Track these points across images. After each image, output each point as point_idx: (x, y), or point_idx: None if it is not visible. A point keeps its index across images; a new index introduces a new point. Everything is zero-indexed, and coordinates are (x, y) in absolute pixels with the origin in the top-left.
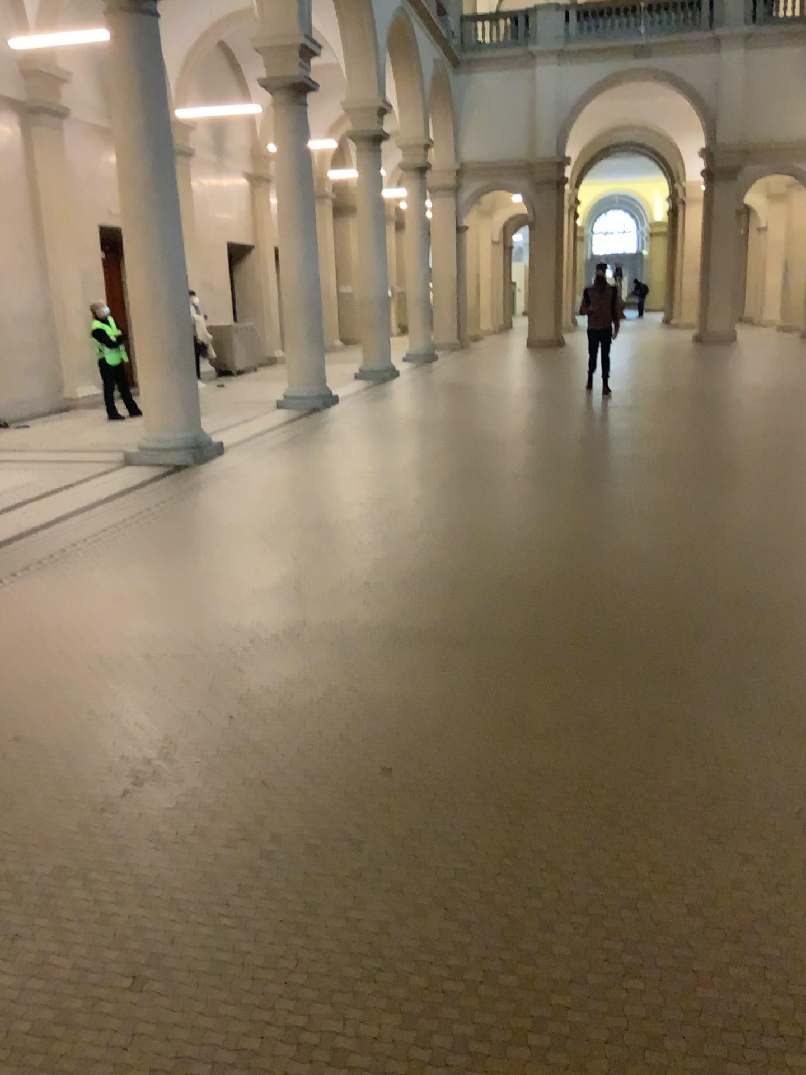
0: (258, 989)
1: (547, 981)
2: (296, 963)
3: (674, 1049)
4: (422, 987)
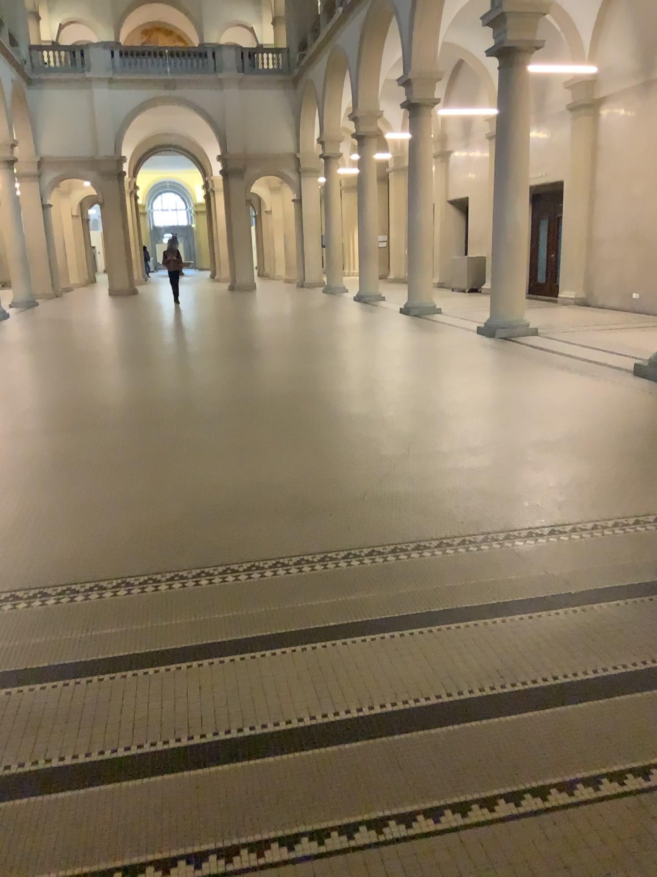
0: (11, 510)
1: (121, 492)
2: (24, 503)
3: (163, 495)
4: (75, 499)
